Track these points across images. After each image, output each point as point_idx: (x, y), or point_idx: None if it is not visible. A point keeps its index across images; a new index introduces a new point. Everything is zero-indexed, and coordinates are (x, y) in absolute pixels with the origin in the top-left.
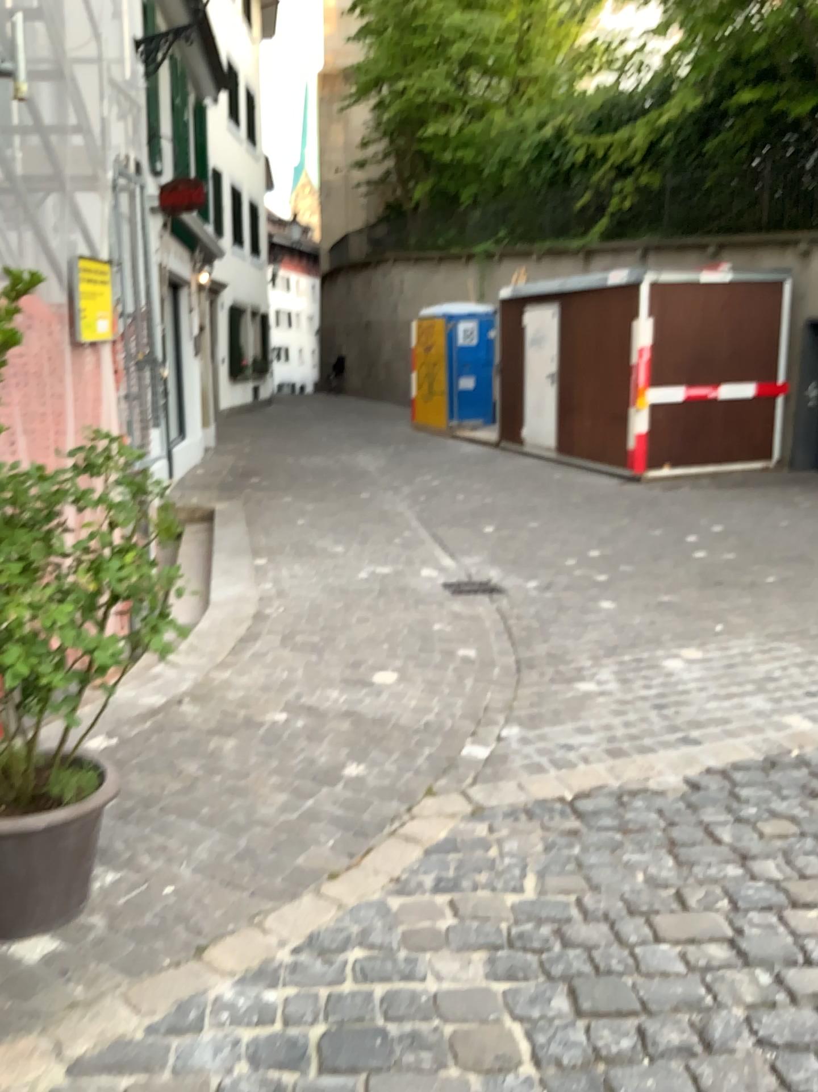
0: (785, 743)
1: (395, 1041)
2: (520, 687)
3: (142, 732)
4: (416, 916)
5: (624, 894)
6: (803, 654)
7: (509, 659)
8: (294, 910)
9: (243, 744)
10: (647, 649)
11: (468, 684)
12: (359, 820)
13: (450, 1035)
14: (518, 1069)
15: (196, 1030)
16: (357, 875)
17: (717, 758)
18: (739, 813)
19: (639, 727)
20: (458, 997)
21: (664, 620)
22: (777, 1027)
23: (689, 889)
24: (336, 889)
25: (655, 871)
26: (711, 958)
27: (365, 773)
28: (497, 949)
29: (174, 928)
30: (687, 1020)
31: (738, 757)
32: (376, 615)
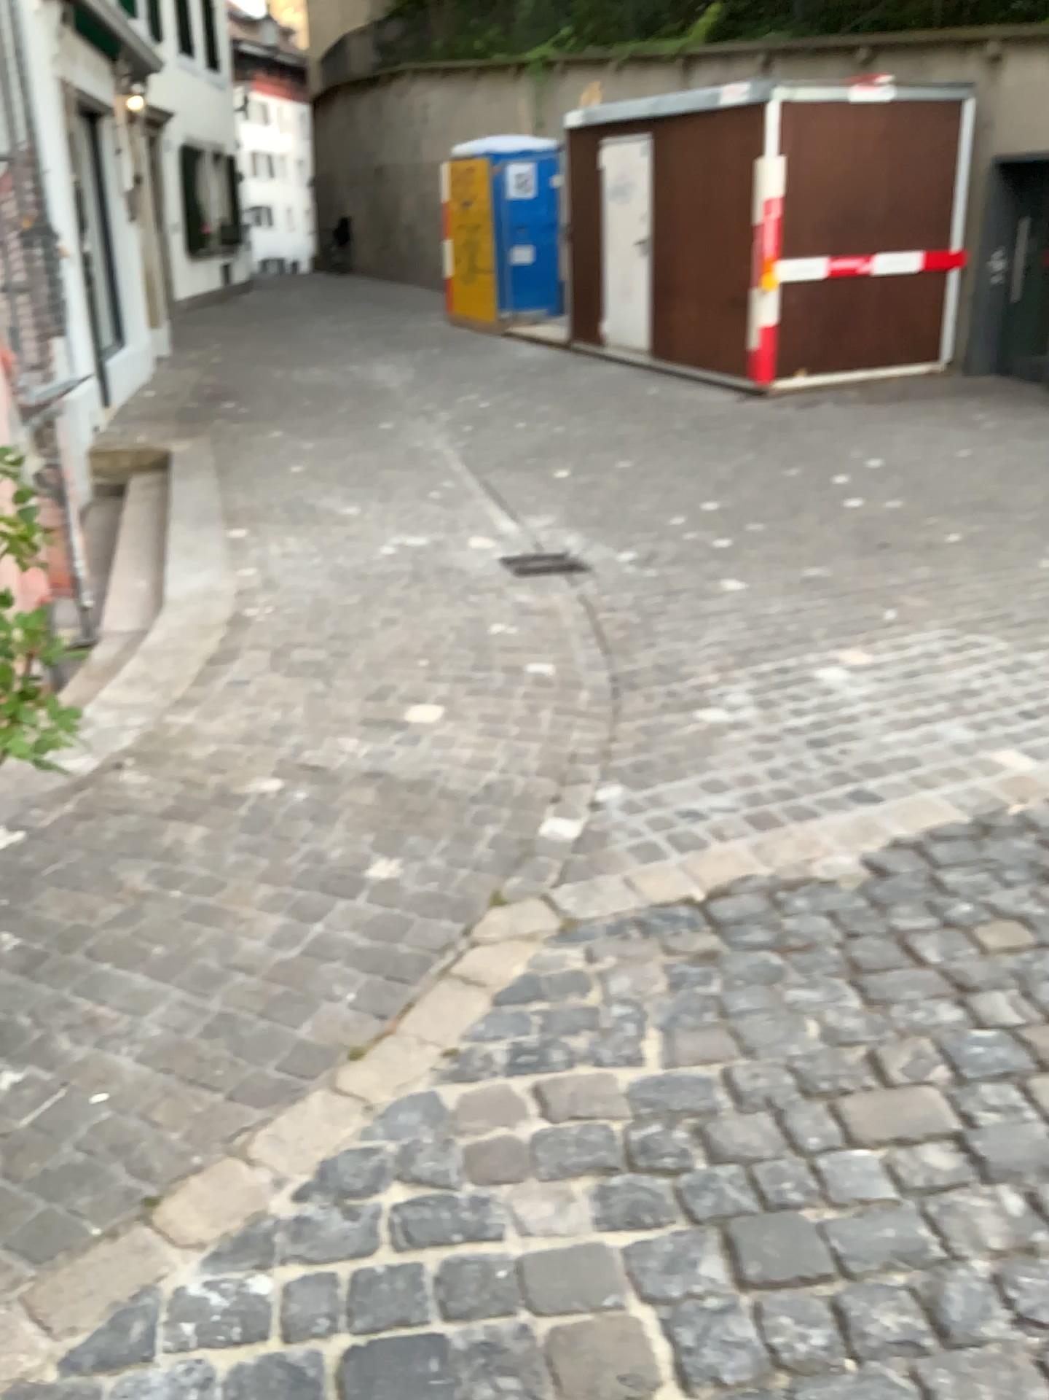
0: (1001, 794)
1: (460, 1360)
2: (619, 719)
3: (62, 820)
4: (483, 1118)
5: (792, 1061)
6: (1011, 652)
7: (600, 675)
8: (295, 1121)
9: (215, 833)
10: (795, 652)
11: (544, 717)
12: (393, 955)
13: (545, 1339)
14: (654, 1395)
15: (141, 1362)
16: (393, 1052)
17: (908, 822)
18: (946, 912)
19: (792, 777)
20: (554, 1265)
21: (815, 606)
22: (1039, 1288)
23: (886, 1046)
24: (360, 1079)
25: (834, 1018)
26: (931, 1167)
27: (399, 874)
28: (609, 1172)
29: (108, 1168)
30: (906, 1285)
31: (937, 819)
32: (408, 613)
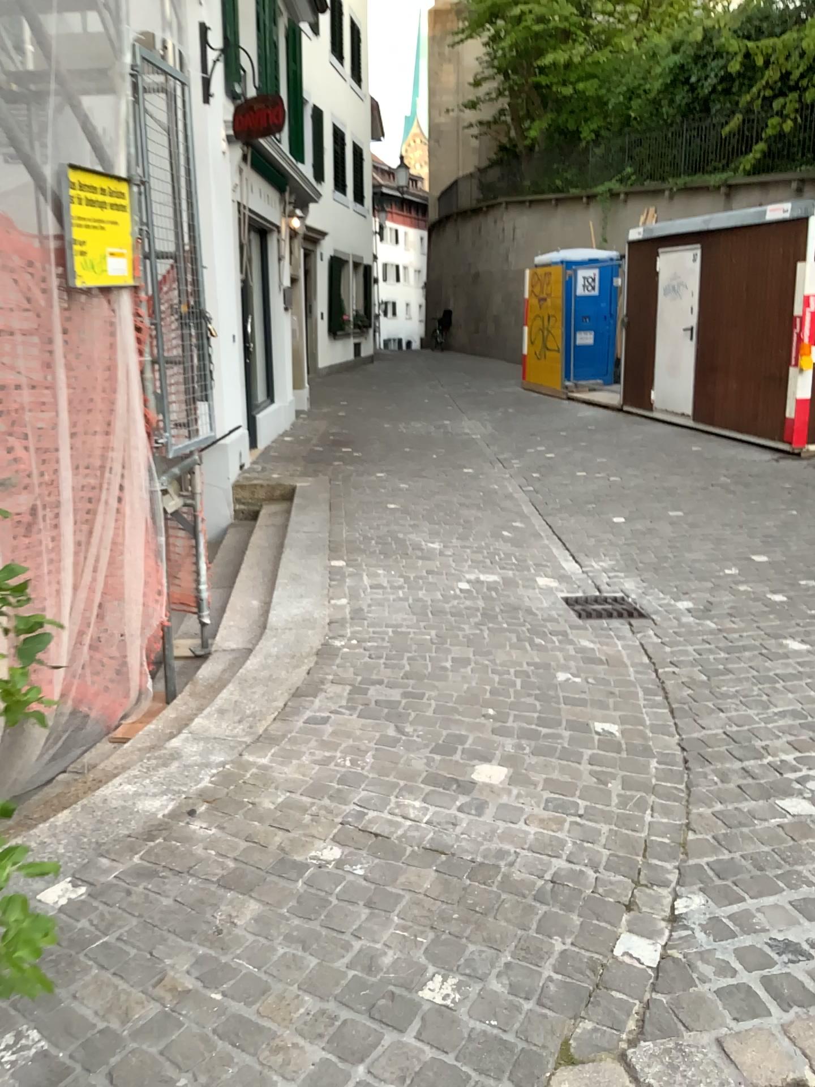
0: None
1: None
2: (693, 801)
3: (124, 873)
4: None
5: None
6: None
7: (669, 743)
8: None
9: (267, 913)
10: None
11: (613, 791)
12: None
13: None
14: None
15: None
16: None
17: None
18: None
19: None
20: None
21: None
22: None
23: None
24: None
25: None
26: None
27: (456, 999)
28: None
29: None
30: None
31: None
32: (480, 656)
